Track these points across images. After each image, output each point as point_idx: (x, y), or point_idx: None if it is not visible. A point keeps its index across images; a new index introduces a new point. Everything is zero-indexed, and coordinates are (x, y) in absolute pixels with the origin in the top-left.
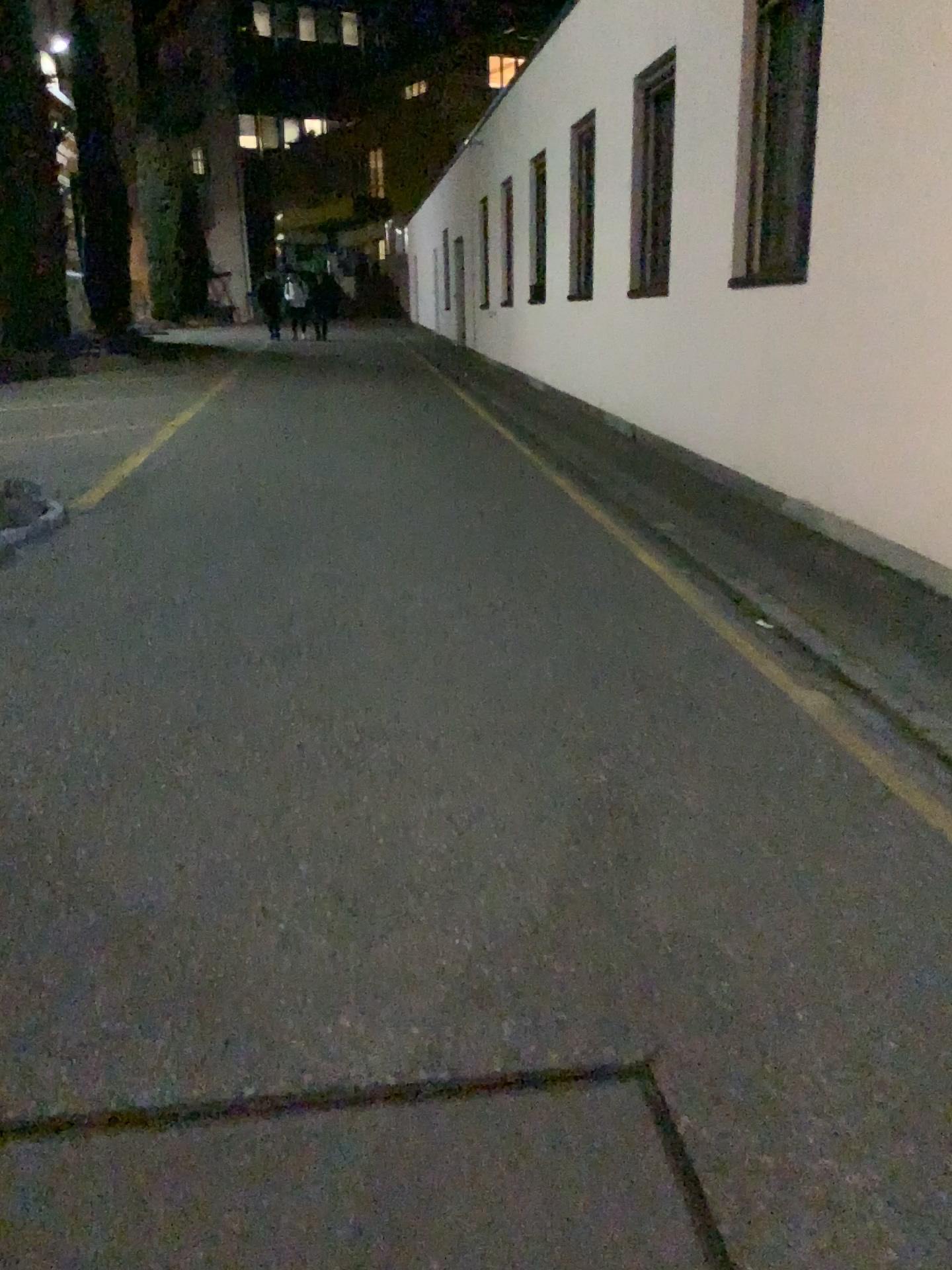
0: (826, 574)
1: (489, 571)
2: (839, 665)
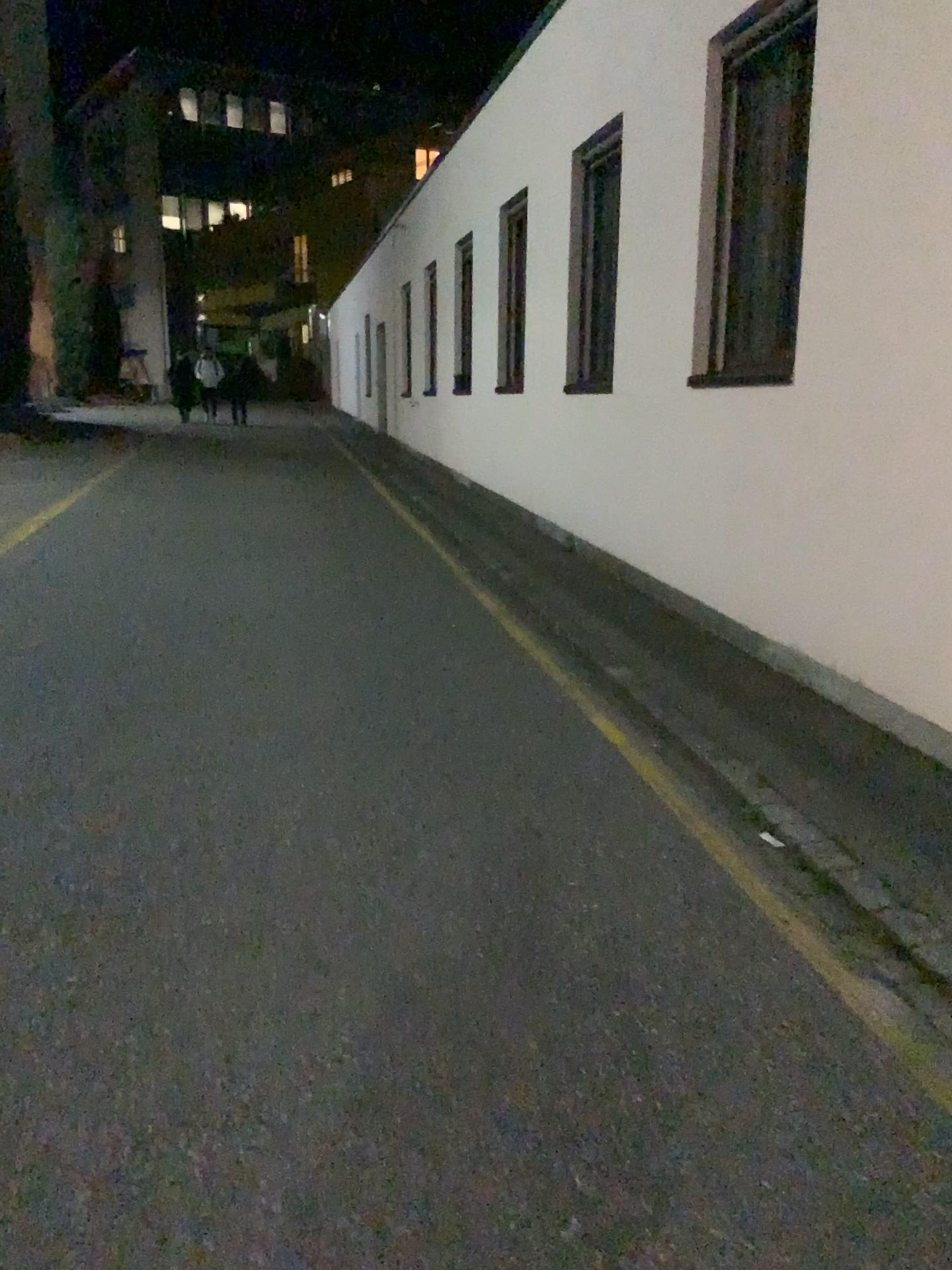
0: (833, 756)
1: (397, 750)
2: (891, 928)
